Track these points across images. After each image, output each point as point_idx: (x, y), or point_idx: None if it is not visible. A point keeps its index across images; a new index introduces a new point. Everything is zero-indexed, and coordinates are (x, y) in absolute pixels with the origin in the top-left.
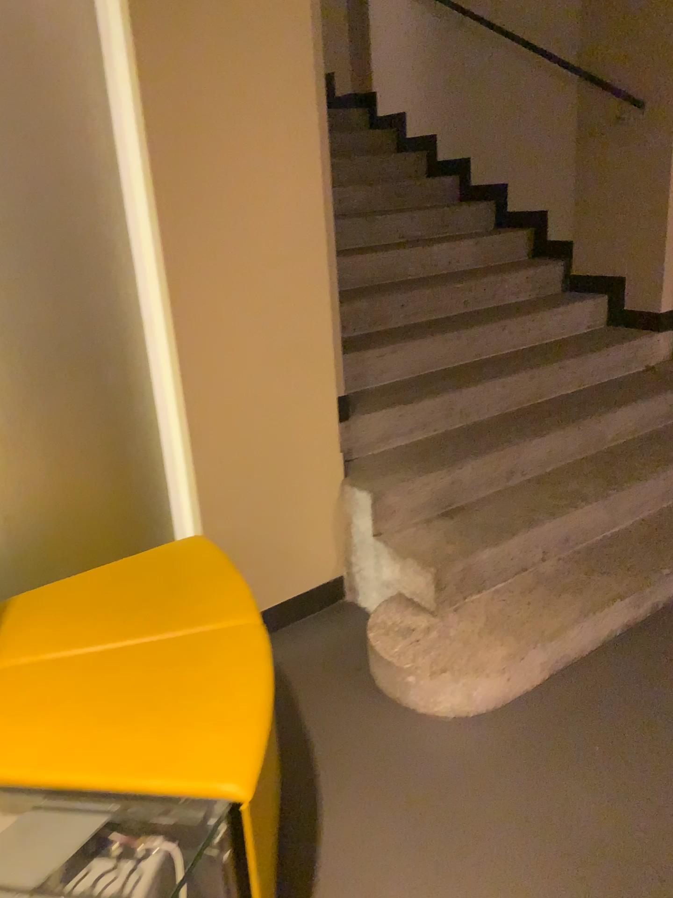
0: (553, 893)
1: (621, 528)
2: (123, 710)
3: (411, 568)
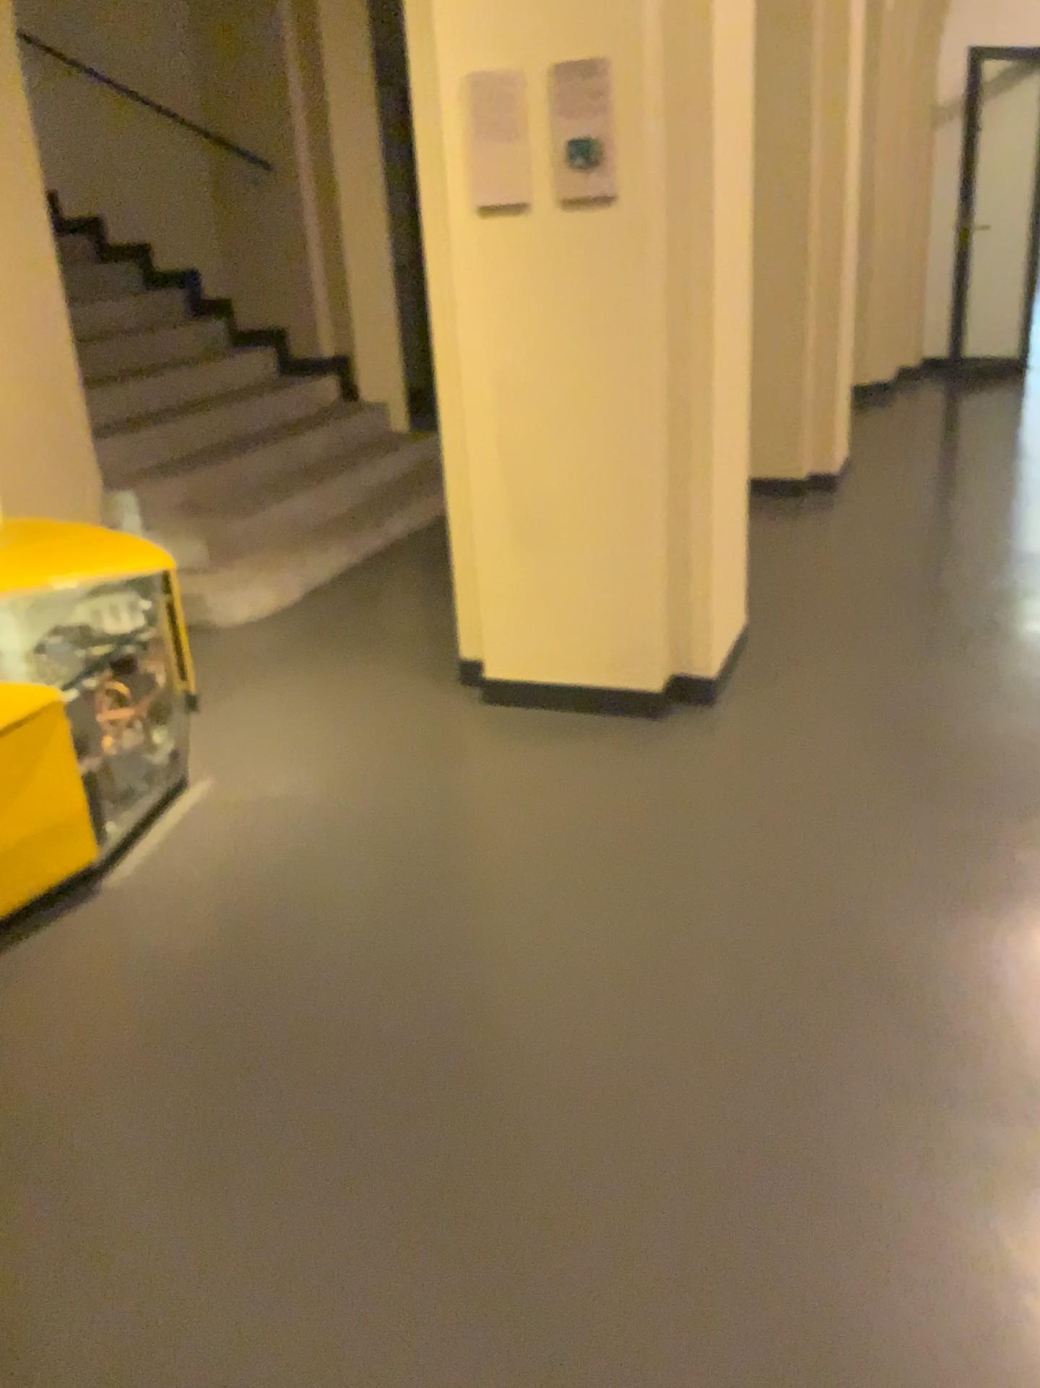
0: (337, 655)
1: (330, 513)
2: (63, 563)
3: (183, 546)
